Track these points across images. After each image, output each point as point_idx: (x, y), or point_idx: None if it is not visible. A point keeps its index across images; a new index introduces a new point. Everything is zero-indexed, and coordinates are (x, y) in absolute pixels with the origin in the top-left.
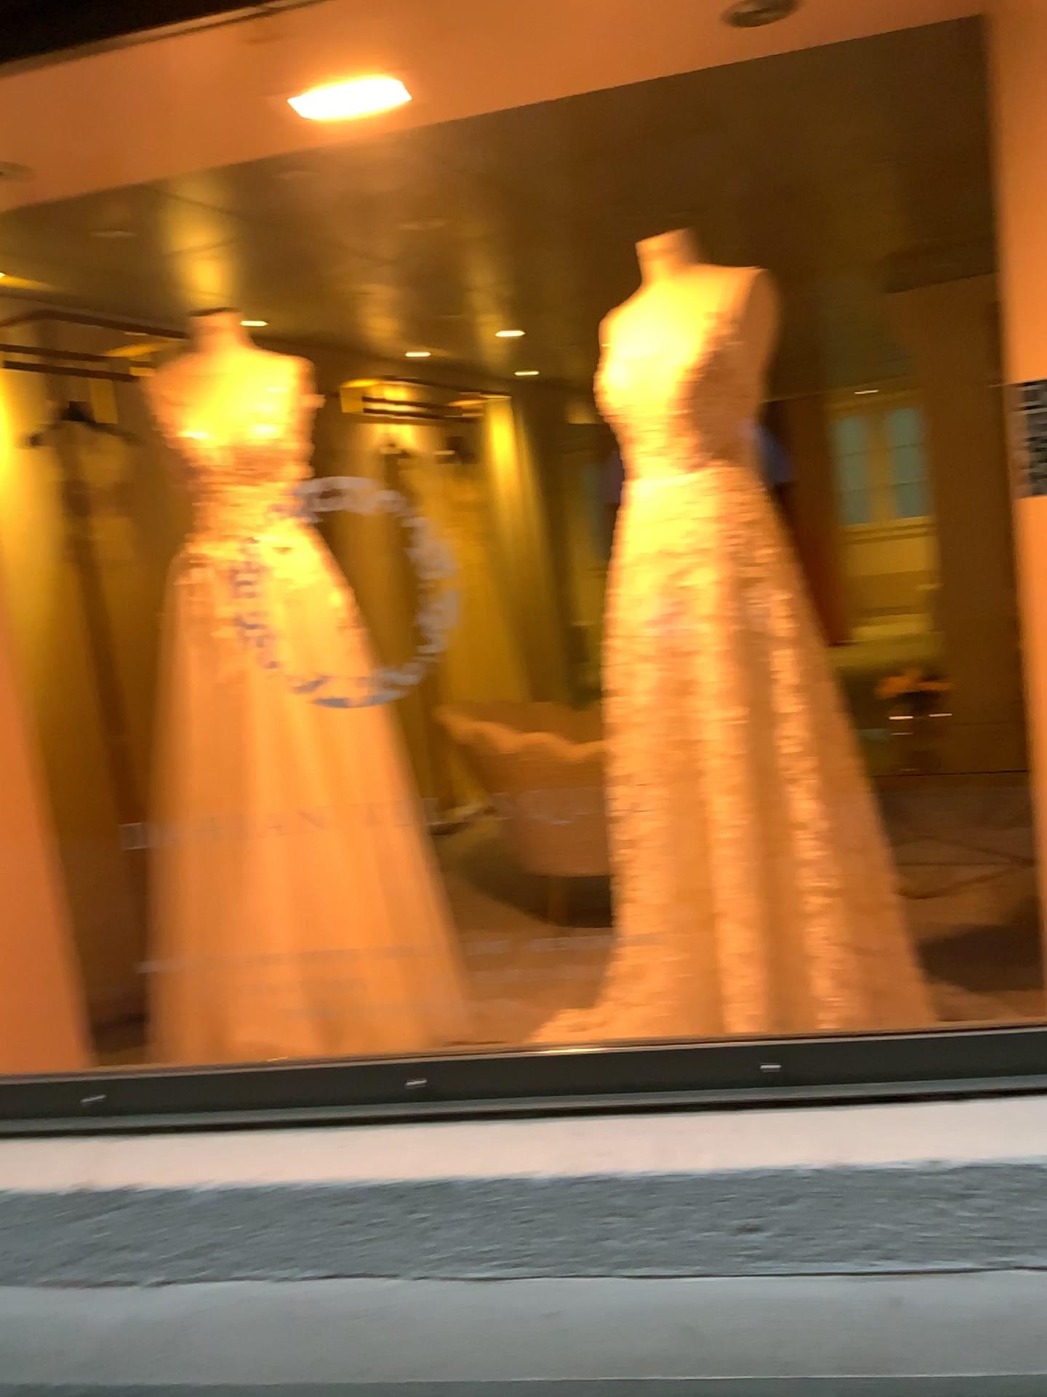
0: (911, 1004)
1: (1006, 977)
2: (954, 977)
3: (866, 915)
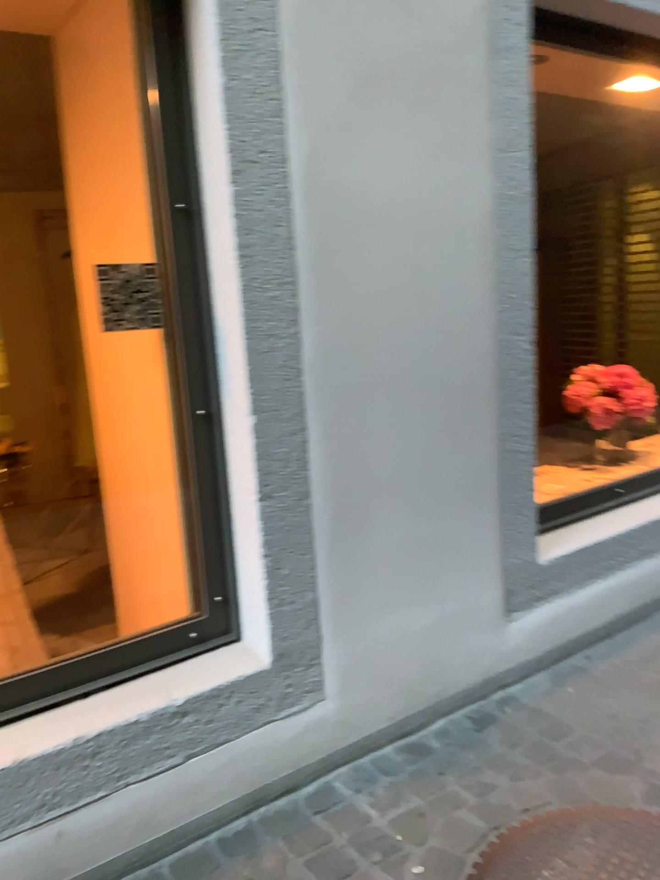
0: (31, 652)
1: (81, 622)
2: (49, 630)
3: (0, 601)
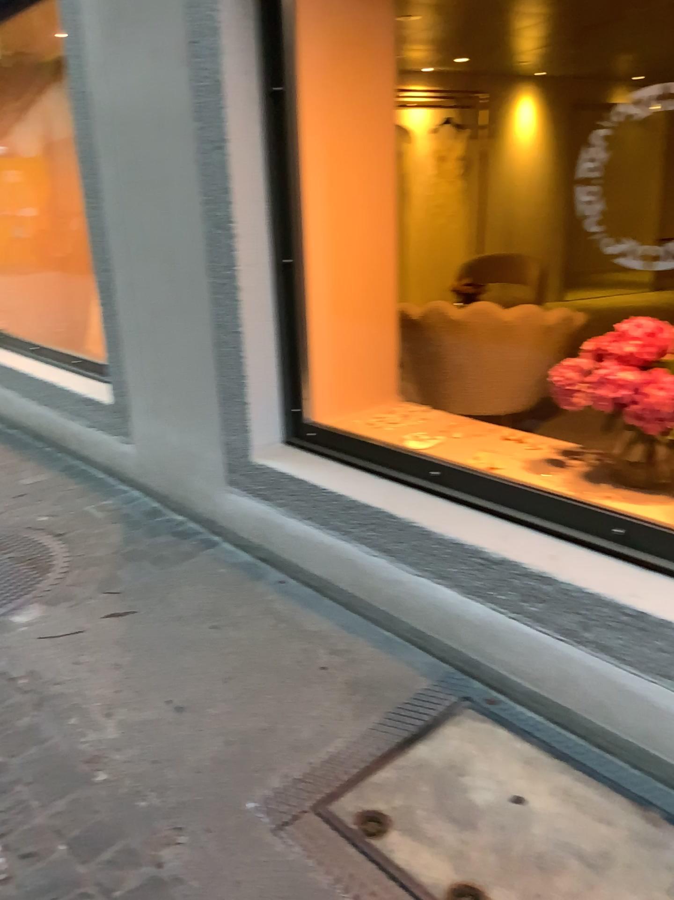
0: None
1: None
2: None
3: None
